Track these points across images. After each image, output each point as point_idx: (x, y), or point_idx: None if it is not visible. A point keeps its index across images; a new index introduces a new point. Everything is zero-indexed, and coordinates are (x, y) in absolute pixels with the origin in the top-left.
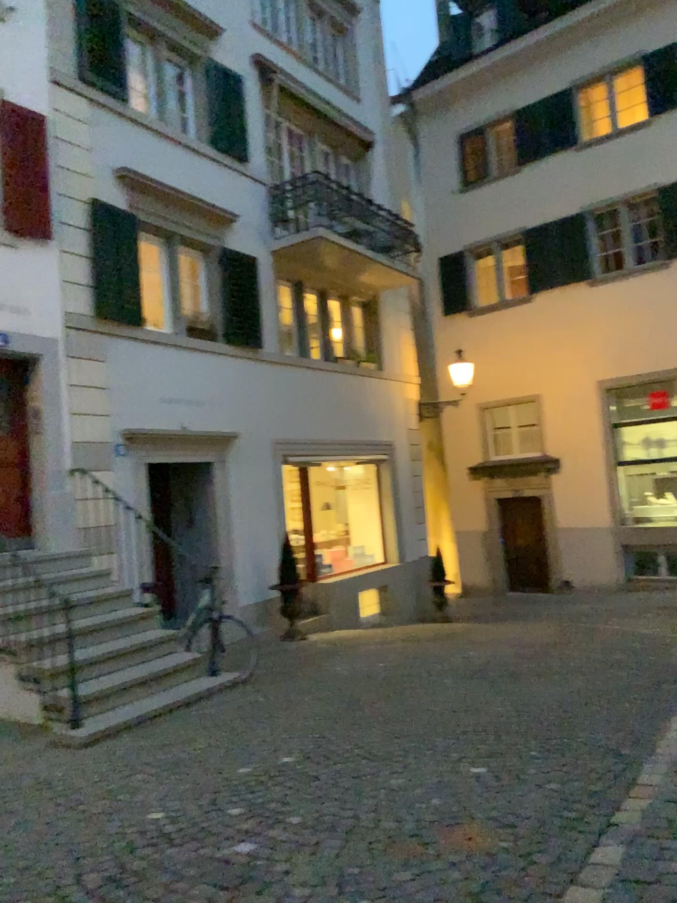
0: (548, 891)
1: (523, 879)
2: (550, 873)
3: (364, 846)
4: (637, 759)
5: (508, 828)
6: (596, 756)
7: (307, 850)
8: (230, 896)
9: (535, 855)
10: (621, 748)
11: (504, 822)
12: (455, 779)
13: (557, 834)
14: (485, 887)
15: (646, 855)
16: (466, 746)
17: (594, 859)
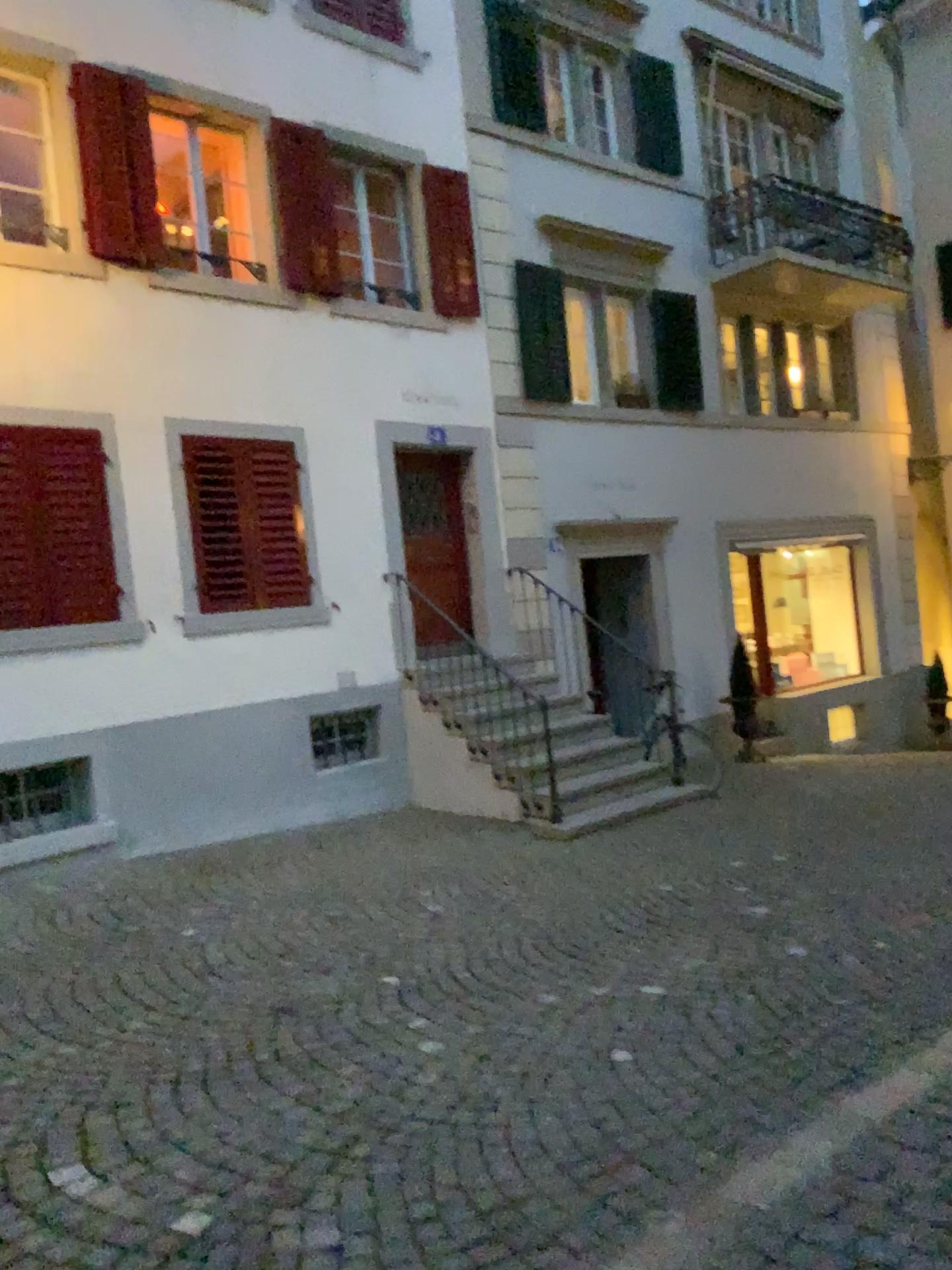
0: None
1: None
2: None
3: (875, 913)
4: None
5: None
6: None
7: (821, 913)
8: (761, 935)
9: None
10: None
11: None
12: None
13: None
14: None
15: None
16: None
17: None
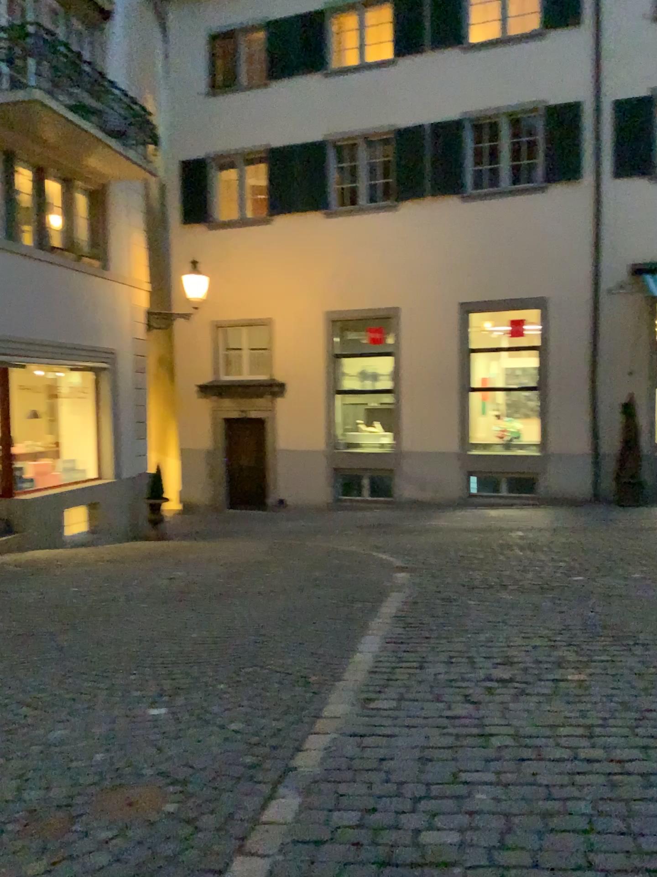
0: (210, 868)
1: (184, 857)
2: (216, 843)
3: None
4: (326, 690)
5: (178, 787)
6: (286, 689)
7: None
8: None
9: (202, 820)
10: (312, 678)
11: (174, 780)
12: (128, 727)
13: (231, 789)
14: (136, 873)
15: (323, 807)
16: (149, 685)
17: (268, 818)
